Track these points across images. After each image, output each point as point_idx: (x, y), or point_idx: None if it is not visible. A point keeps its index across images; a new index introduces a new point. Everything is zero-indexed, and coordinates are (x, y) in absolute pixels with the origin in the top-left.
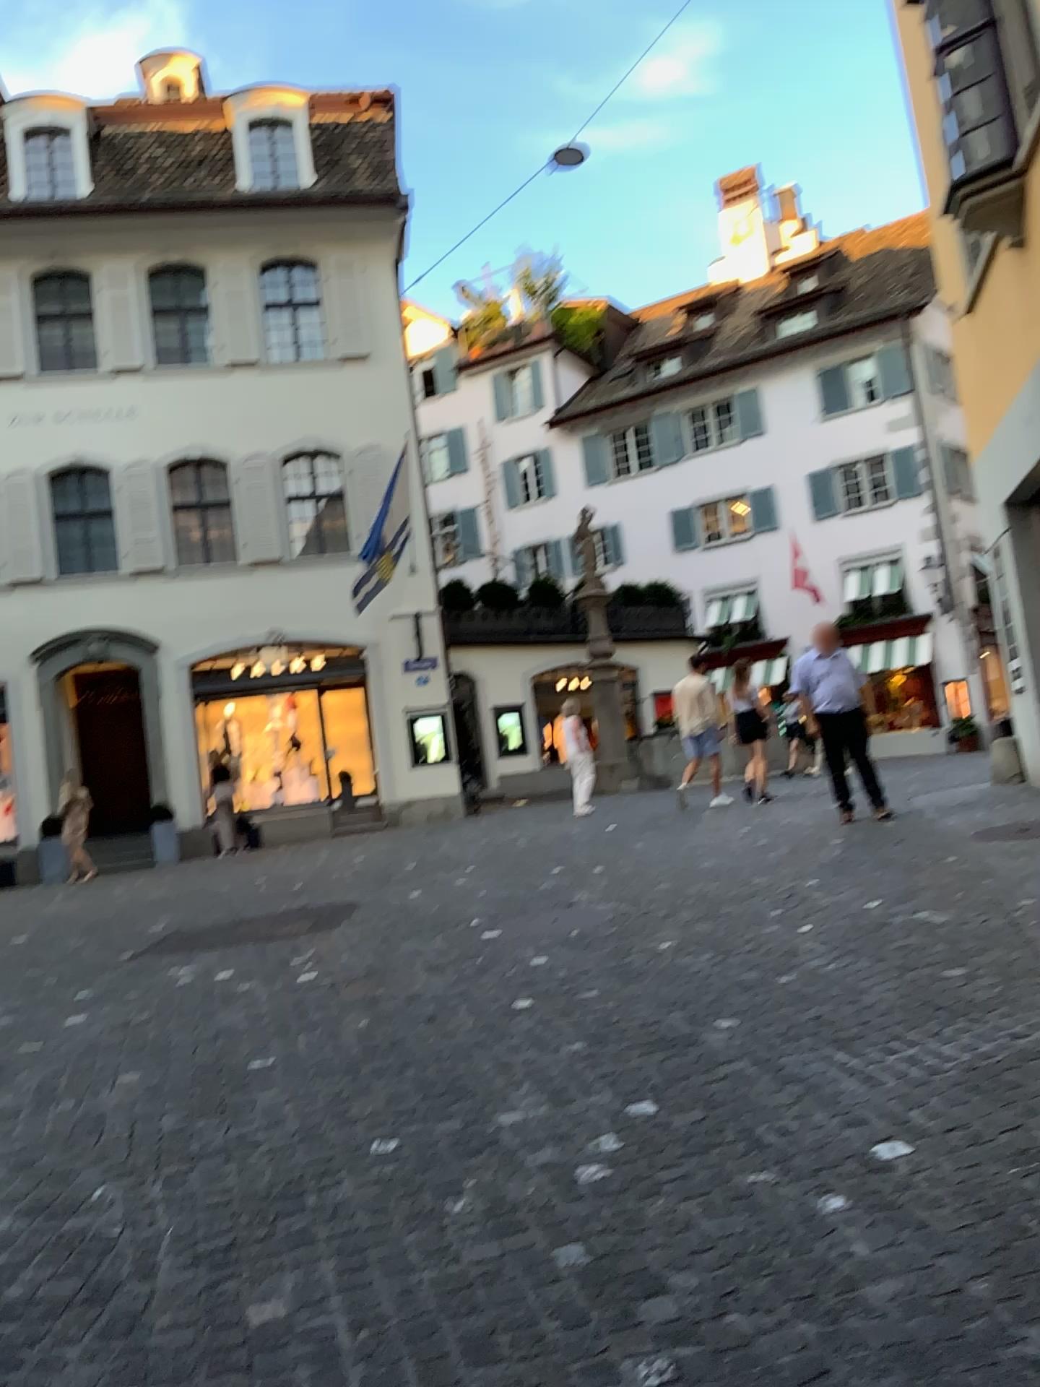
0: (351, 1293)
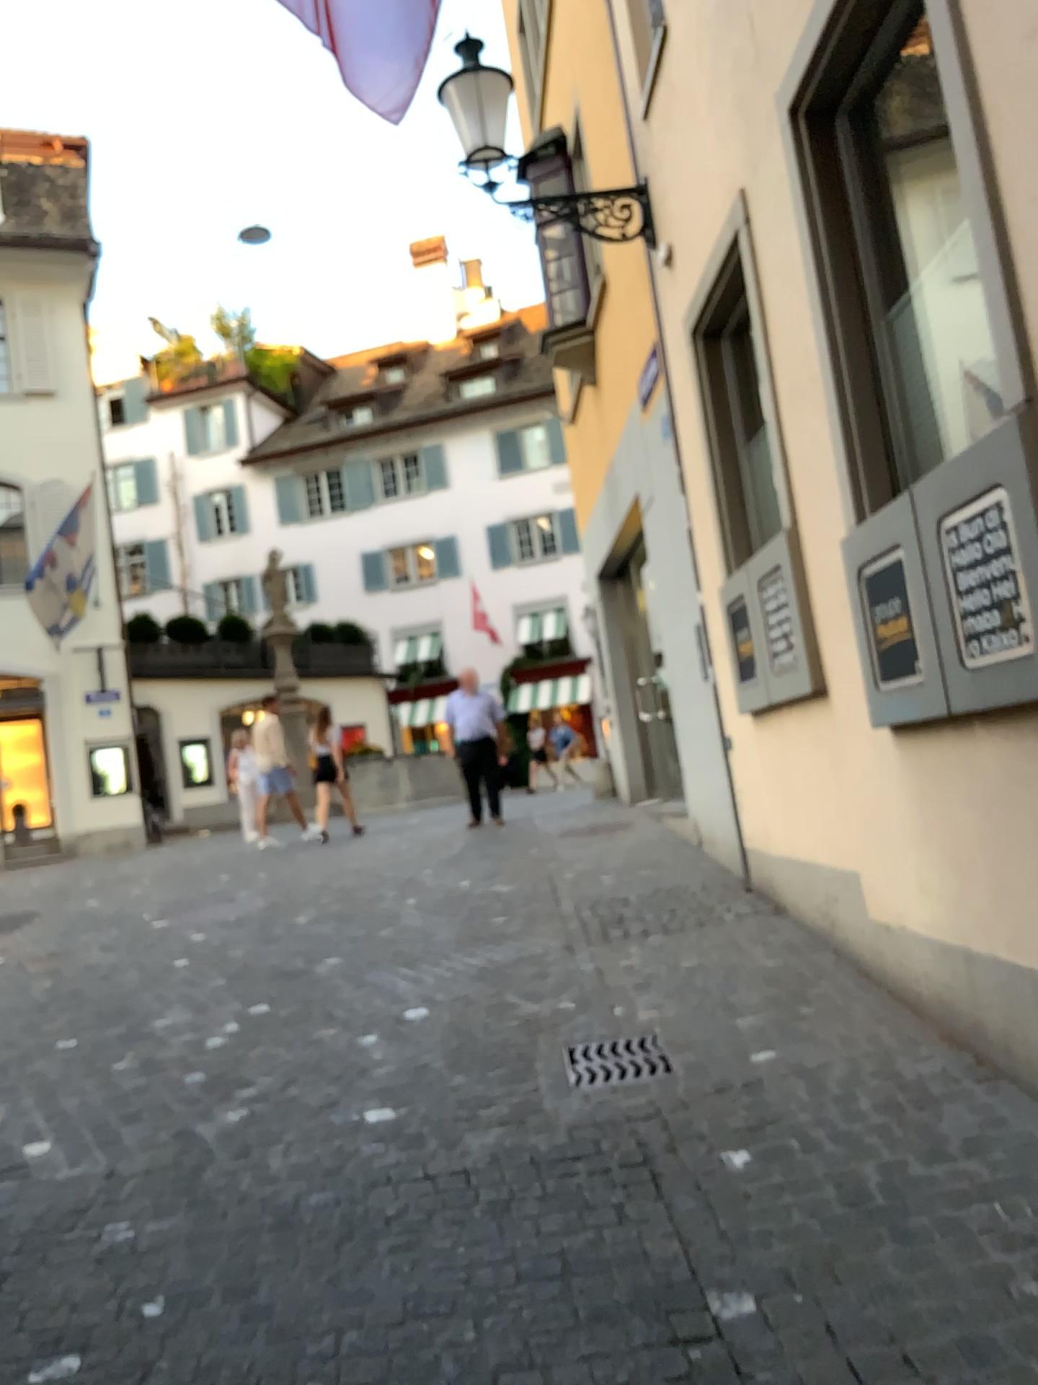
0: (49, 1100)
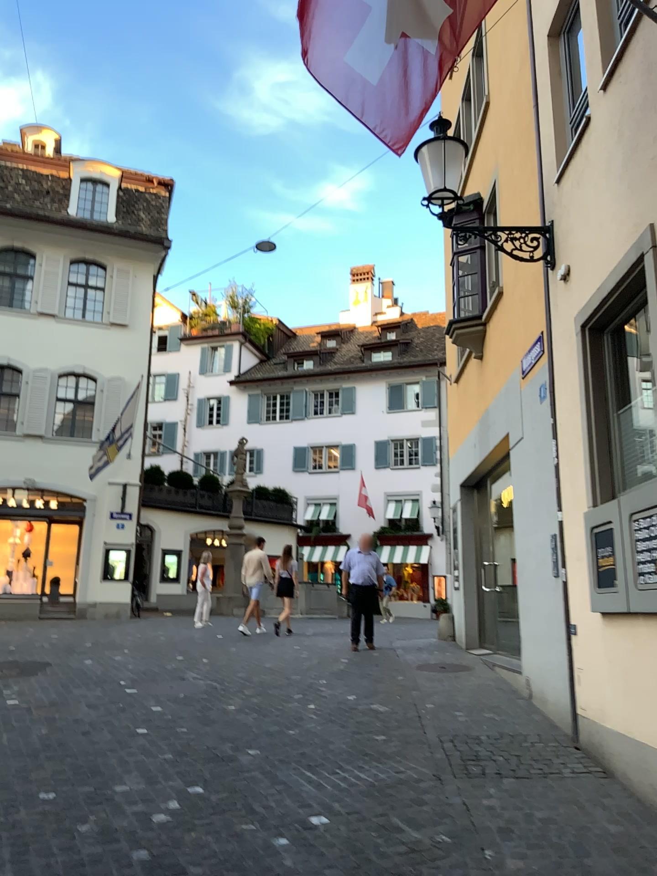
0: (19, 863)
